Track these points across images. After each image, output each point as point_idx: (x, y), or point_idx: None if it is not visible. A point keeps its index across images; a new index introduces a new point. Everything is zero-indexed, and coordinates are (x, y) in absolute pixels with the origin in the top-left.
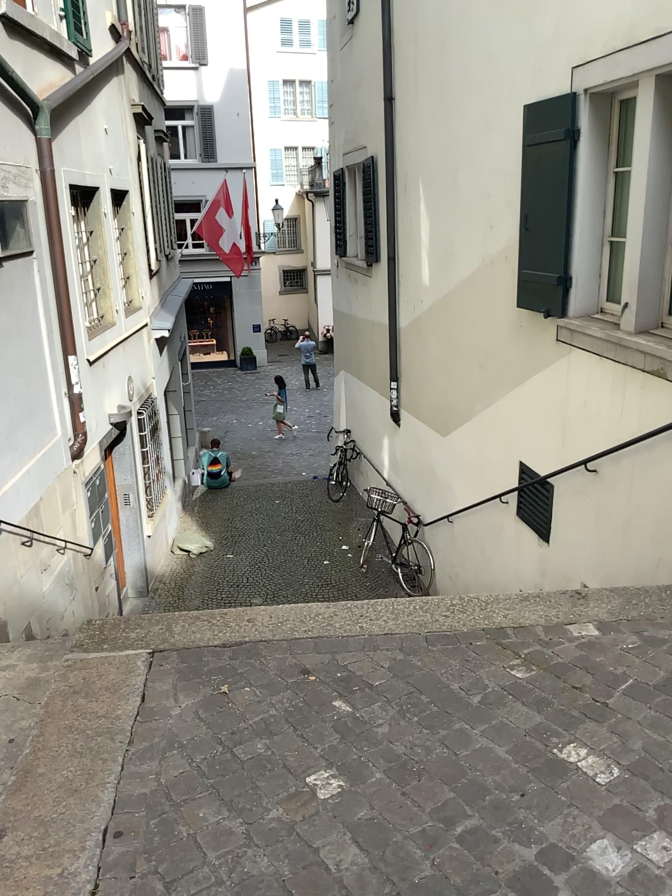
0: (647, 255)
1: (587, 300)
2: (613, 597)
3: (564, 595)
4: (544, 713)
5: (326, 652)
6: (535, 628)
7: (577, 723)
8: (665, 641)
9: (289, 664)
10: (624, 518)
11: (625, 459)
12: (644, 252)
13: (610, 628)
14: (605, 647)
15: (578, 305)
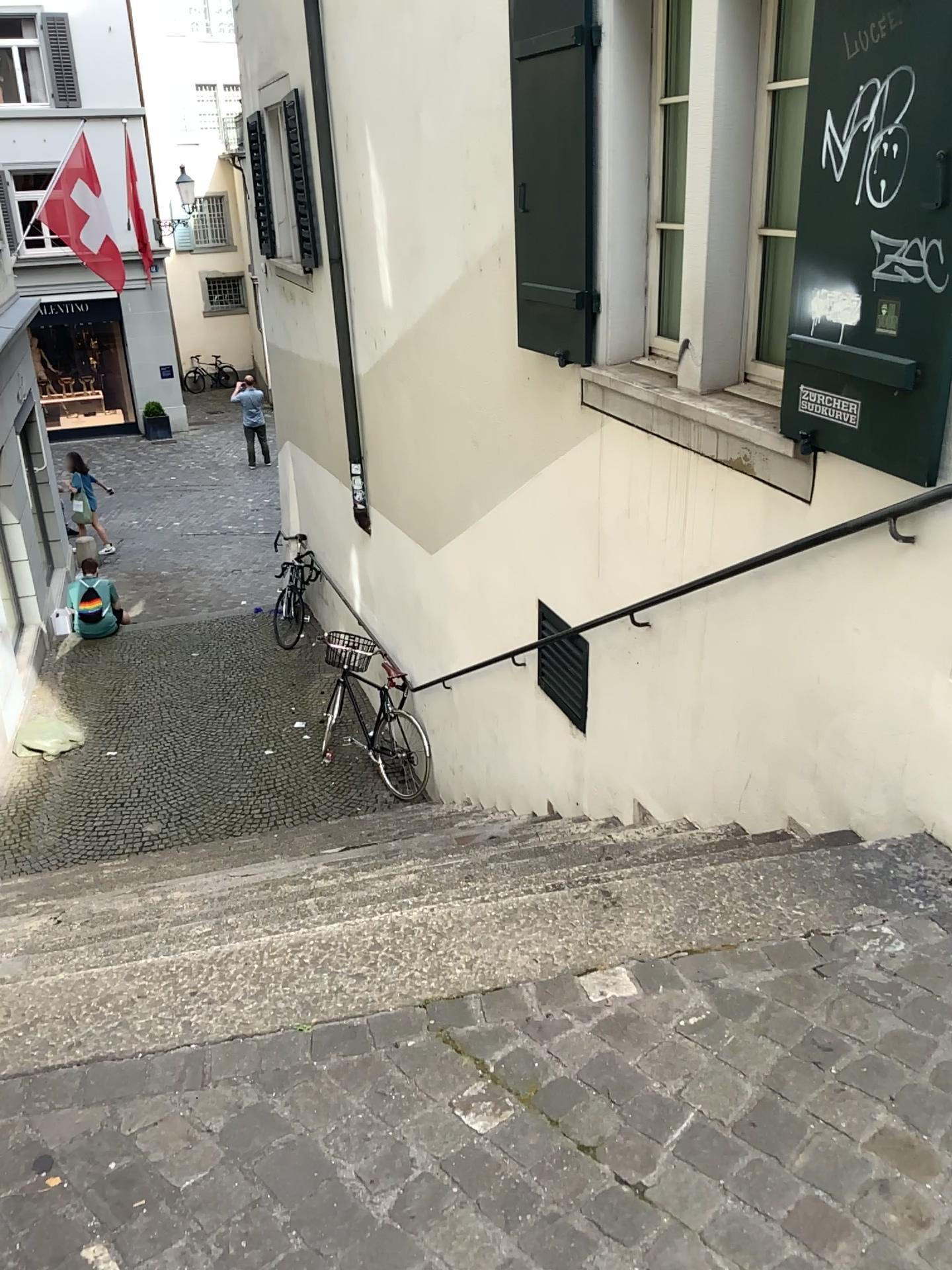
0: (720, 255)
1: (624, 337)
2: (667, 898)
3: (583, 896)
4: (516, 1238)
5: (100, 1102)
6: (521, 996)
7: (580, 1262)
8: (755, 1008)
9: (11, 1149)
10: (696, 704)
11: (695, 606)
12: (715, 252)
13: (658, 983)
14: (647, 1031)
15: (610, 344)
